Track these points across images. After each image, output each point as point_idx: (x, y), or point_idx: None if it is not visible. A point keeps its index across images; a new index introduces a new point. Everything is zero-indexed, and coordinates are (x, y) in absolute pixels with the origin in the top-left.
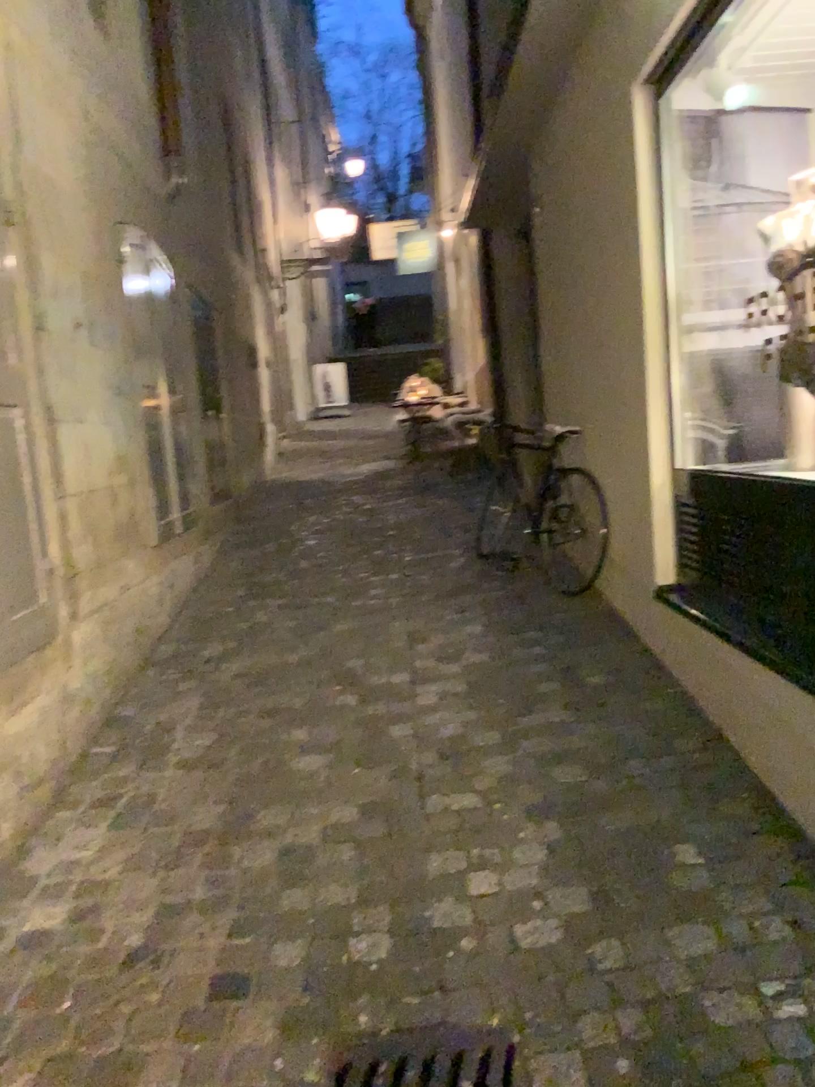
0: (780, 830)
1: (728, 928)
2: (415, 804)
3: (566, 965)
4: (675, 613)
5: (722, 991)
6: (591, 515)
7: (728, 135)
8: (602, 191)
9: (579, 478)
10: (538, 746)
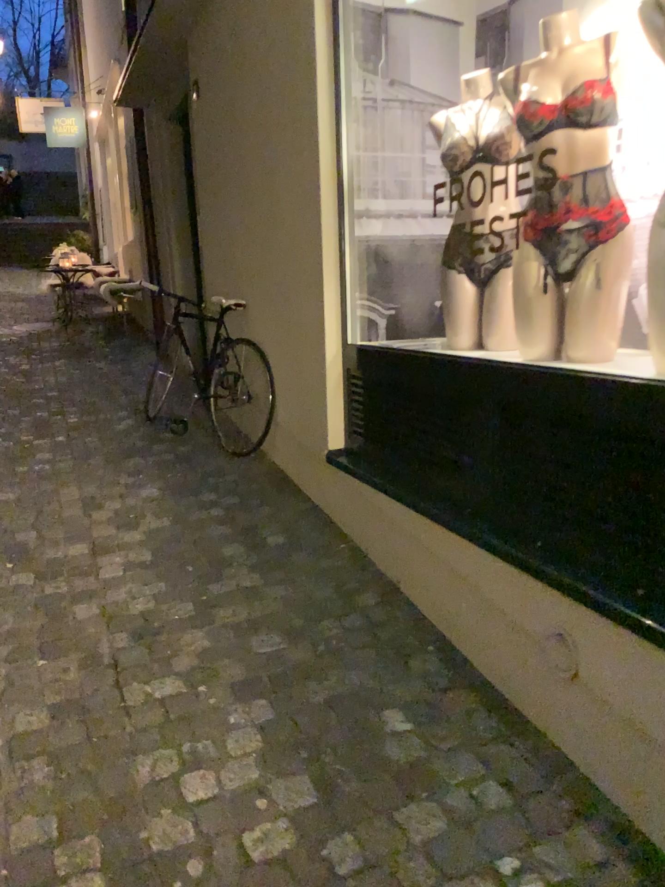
0: (472, 684)
1: (454, 802)
2: (113, 696)
3: (307, 880)
4: (350, 476)
5: (467, 881)
6: (256, 383)
7: (396, 33)
8: (275, 74)
9: (243, 348)
10: (232, 614)
